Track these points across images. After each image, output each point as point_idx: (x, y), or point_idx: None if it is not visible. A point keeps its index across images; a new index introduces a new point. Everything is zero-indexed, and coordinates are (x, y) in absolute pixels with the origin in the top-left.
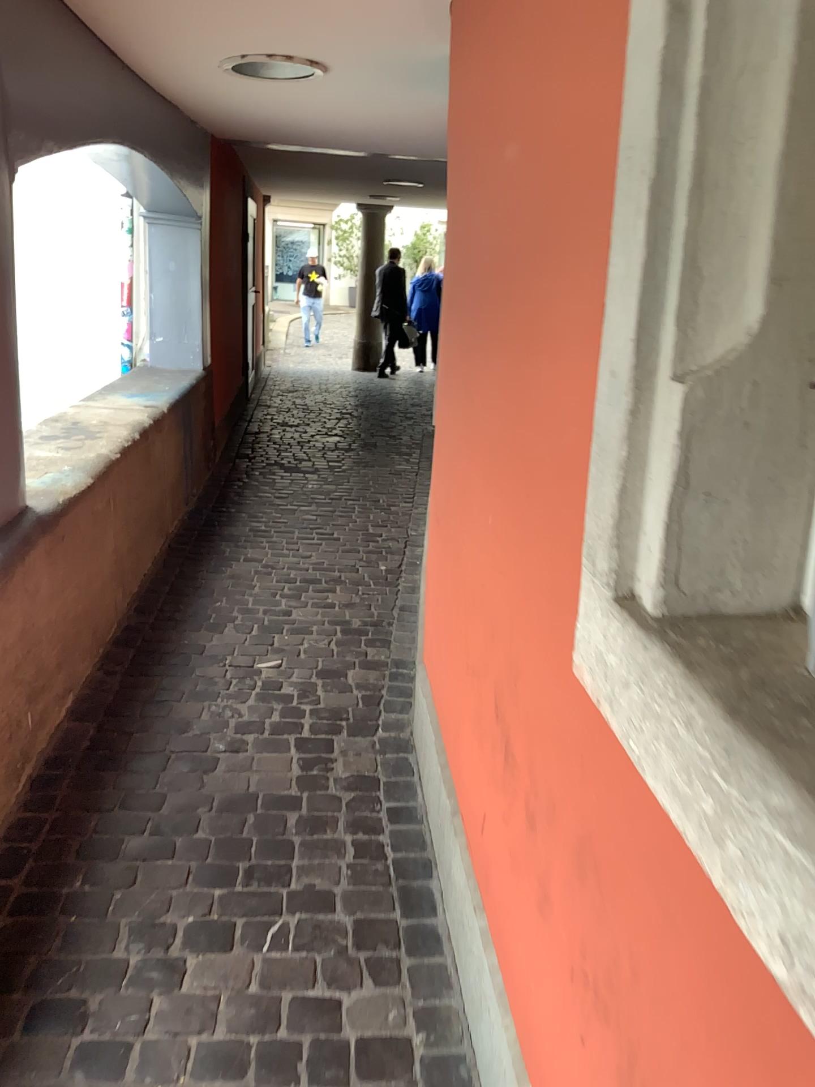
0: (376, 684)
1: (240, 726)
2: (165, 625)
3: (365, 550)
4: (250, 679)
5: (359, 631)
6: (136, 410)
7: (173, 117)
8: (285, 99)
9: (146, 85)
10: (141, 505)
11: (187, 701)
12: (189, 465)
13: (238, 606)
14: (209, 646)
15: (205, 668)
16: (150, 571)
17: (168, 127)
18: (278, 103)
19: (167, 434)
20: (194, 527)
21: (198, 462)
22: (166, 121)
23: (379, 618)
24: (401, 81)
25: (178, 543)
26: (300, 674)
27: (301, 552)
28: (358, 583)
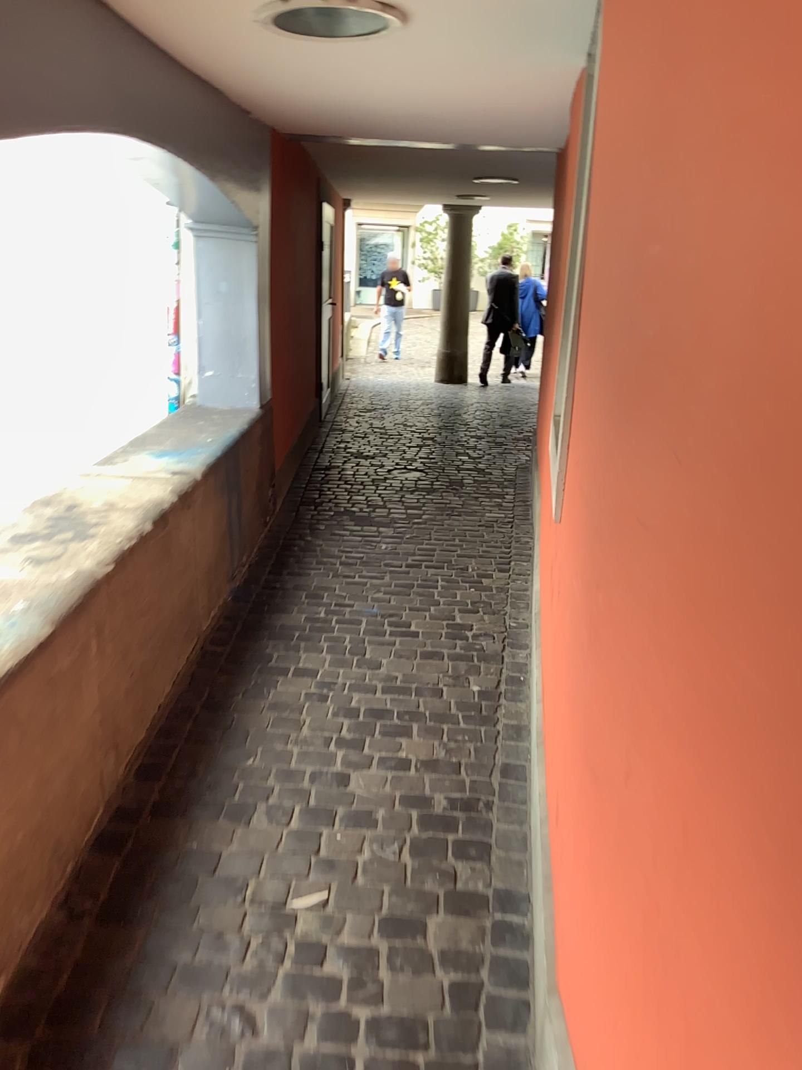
0: (472, 953)
1: (252, 1064)
2: (170, 810)
3: (451, 659)
4: (279, 934)
5: (444, 822)
6: (158, 481)
7: (212, 102)
8: (353, 69)
9: (166, 54)
10: (150, 623)
11: (175, 994)
12: (233, 536)
13: (277, 767)
14: (226, 857)
15: (215, 908)
16: (166, 701)
17: (201, 112)
18: (344, 75)
19: (197, 509)
20: (237, 618)
21: (245, 528)
22: (199, 104)
23: (473, 795)
24: (512, 33)
25: (213, 643)
26: (354, 922)
27: (368, 663)
28: (443, 721)
